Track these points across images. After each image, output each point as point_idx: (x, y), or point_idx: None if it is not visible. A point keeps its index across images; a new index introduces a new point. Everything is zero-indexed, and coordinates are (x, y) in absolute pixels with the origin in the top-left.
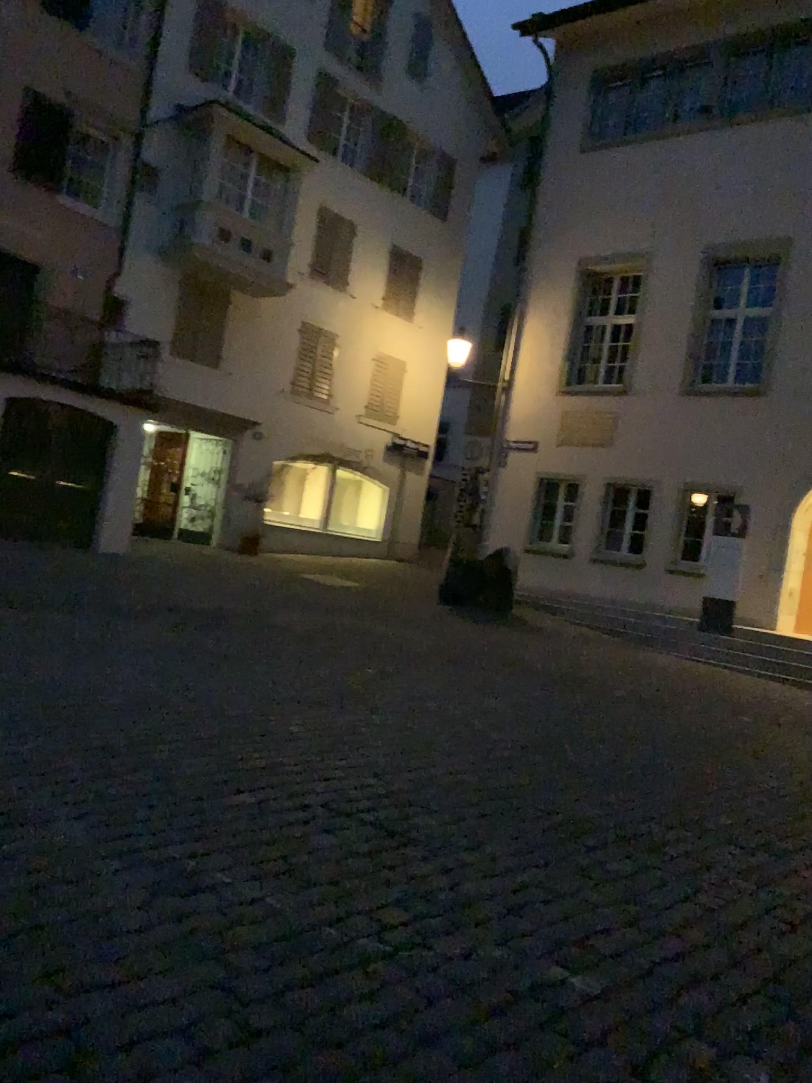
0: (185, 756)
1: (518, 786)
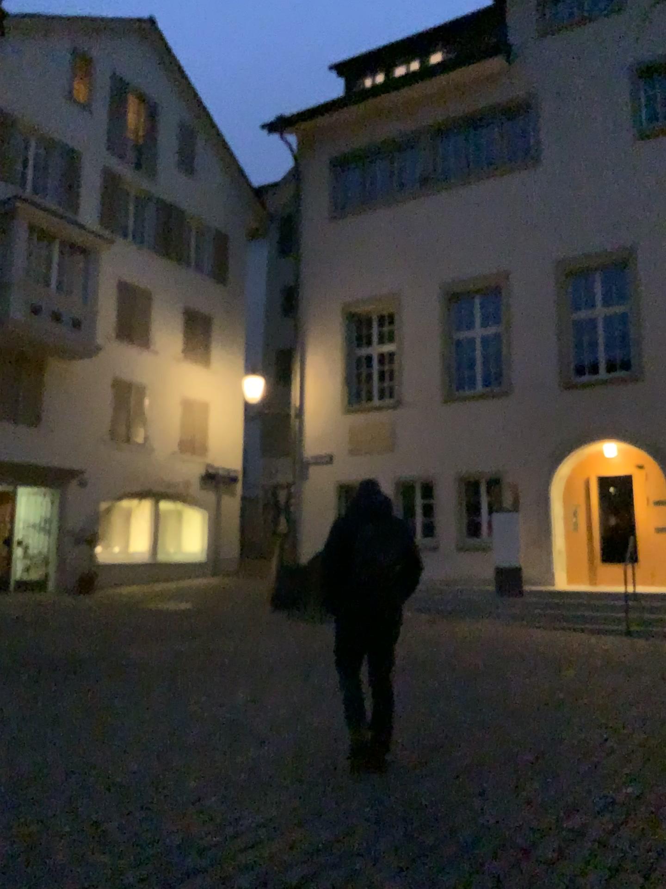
0: (93, 842)
1: (436, 793)
